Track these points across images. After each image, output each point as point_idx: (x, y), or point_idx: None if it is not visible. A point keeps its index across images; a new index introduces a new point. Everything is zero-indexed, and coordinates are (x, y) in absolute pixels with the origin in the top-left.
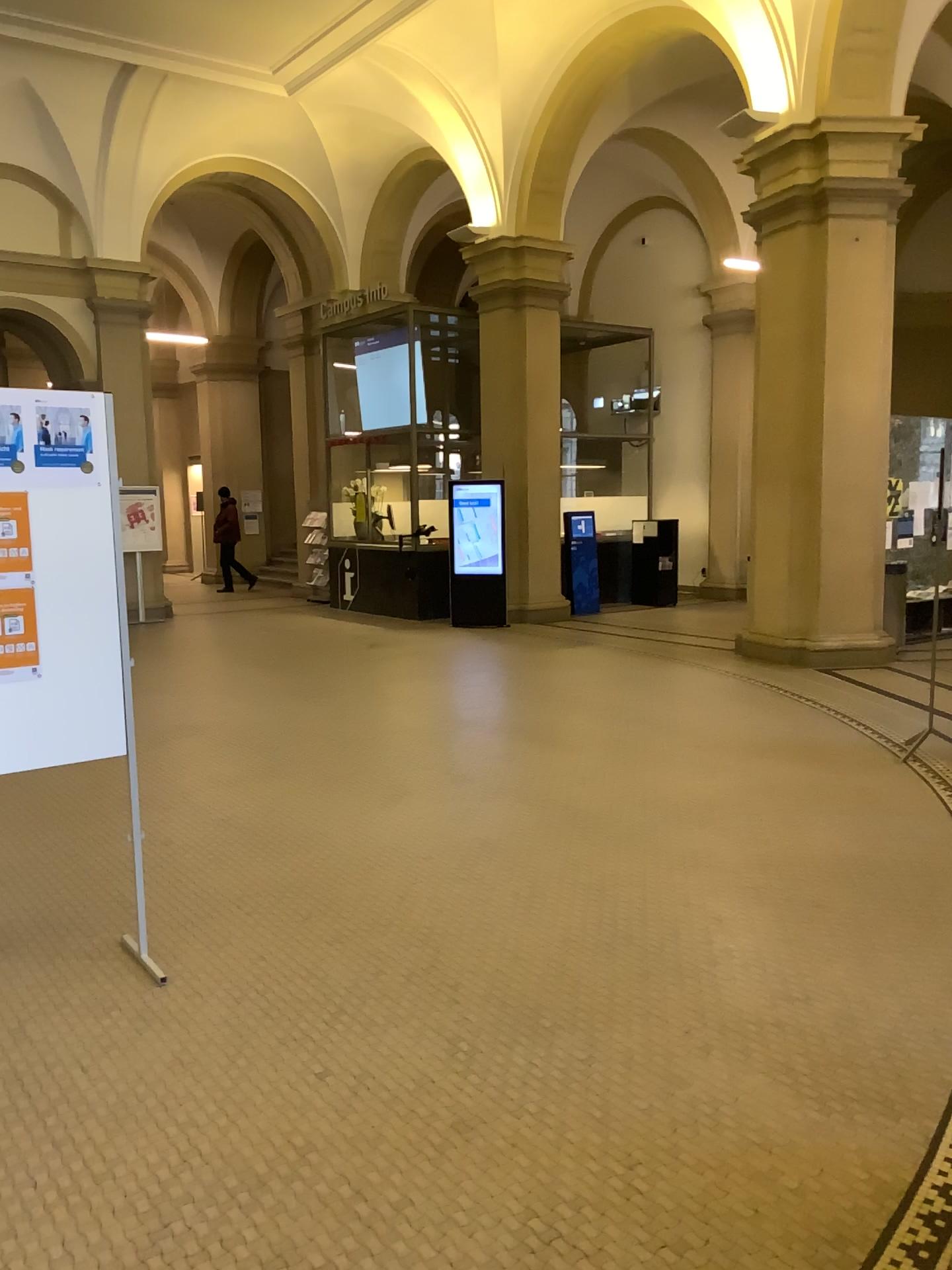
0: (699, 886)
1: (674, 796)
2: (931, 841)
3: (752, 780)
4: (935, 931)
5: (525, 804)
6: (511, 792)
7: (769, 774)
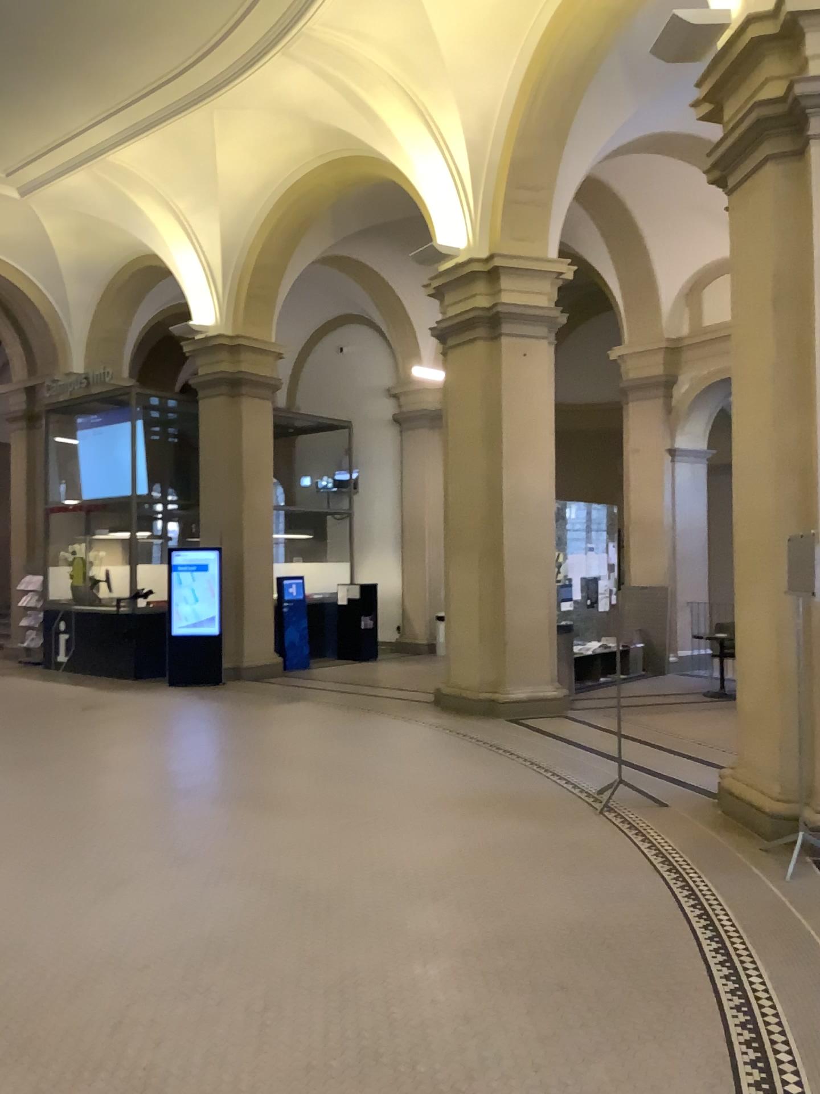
0: (442, 969)
1: (403, 863)
2: (648, 896)
3: (473, 839)
4: (676, 1001)
5: (254, 883)
6: (238, 869)
7: (489, 832)
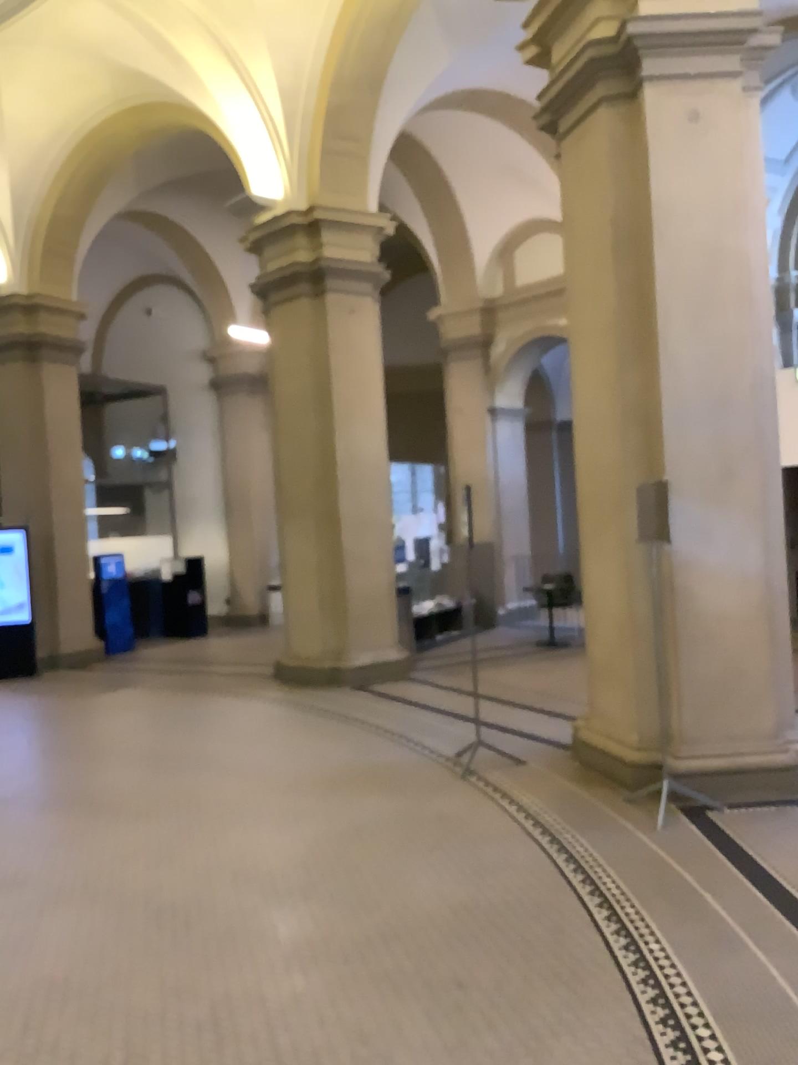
0: (329, 980)
1: (267, 858)
2: (530, 865)
3: (339, 822)
4: (583, 982)
5: (99, 903)
6: (79, 888)
7: (355, 812)
